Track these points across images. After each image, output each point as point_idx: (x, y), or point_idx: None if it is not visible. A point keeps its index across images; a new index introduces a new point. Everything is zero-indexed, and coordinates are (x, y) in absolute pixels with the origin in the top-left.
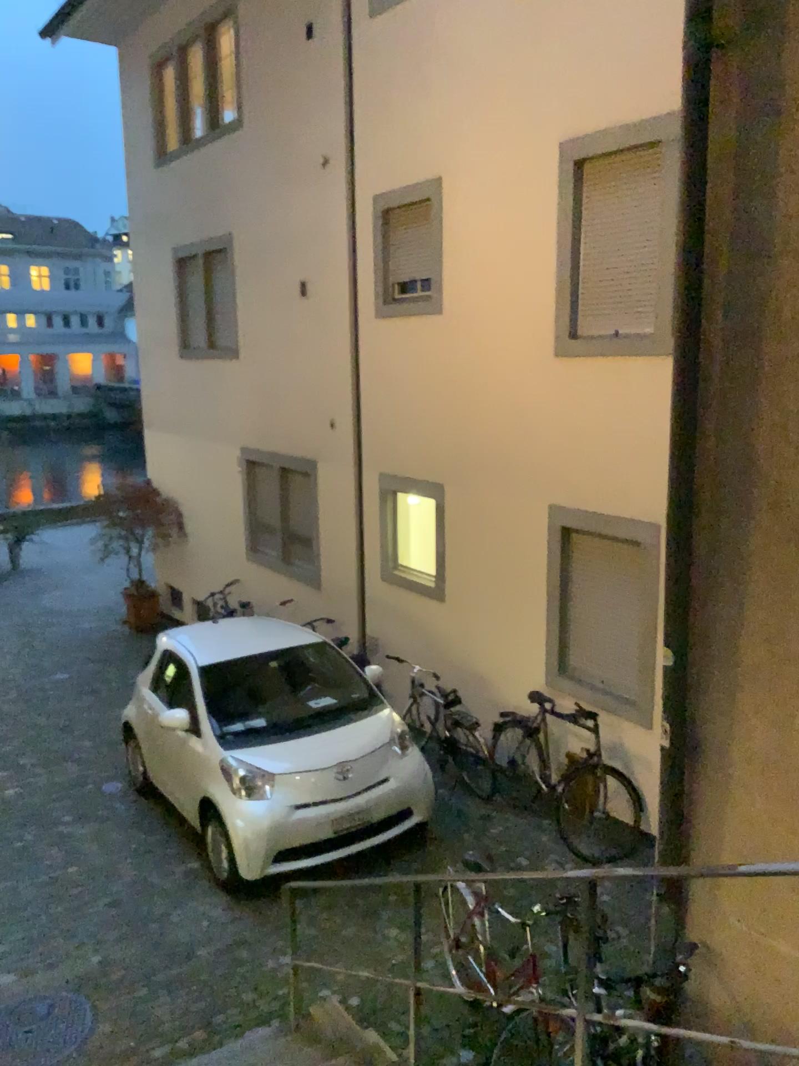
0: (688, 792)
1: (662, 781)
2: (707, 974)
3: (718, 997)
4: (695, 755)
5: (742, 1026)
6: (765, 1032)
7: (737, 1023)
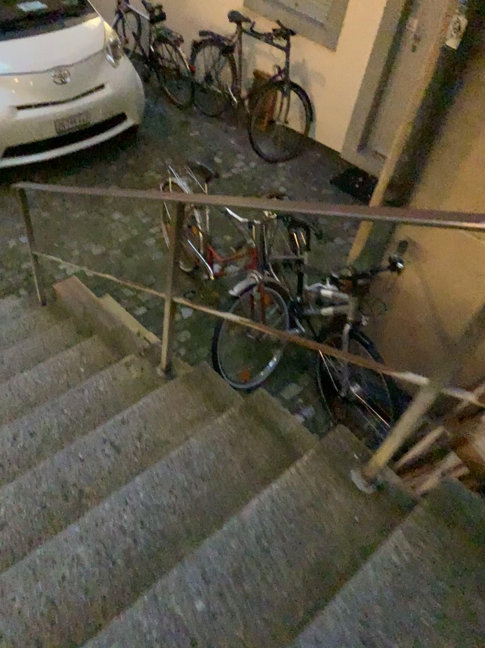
0: (452, 105)
1: (432, 91)
2: (409, 264)
3: (414, 281)
4: (478, 63)
5: (432, 302)
6: (453, 309)
7: (427, 300)
